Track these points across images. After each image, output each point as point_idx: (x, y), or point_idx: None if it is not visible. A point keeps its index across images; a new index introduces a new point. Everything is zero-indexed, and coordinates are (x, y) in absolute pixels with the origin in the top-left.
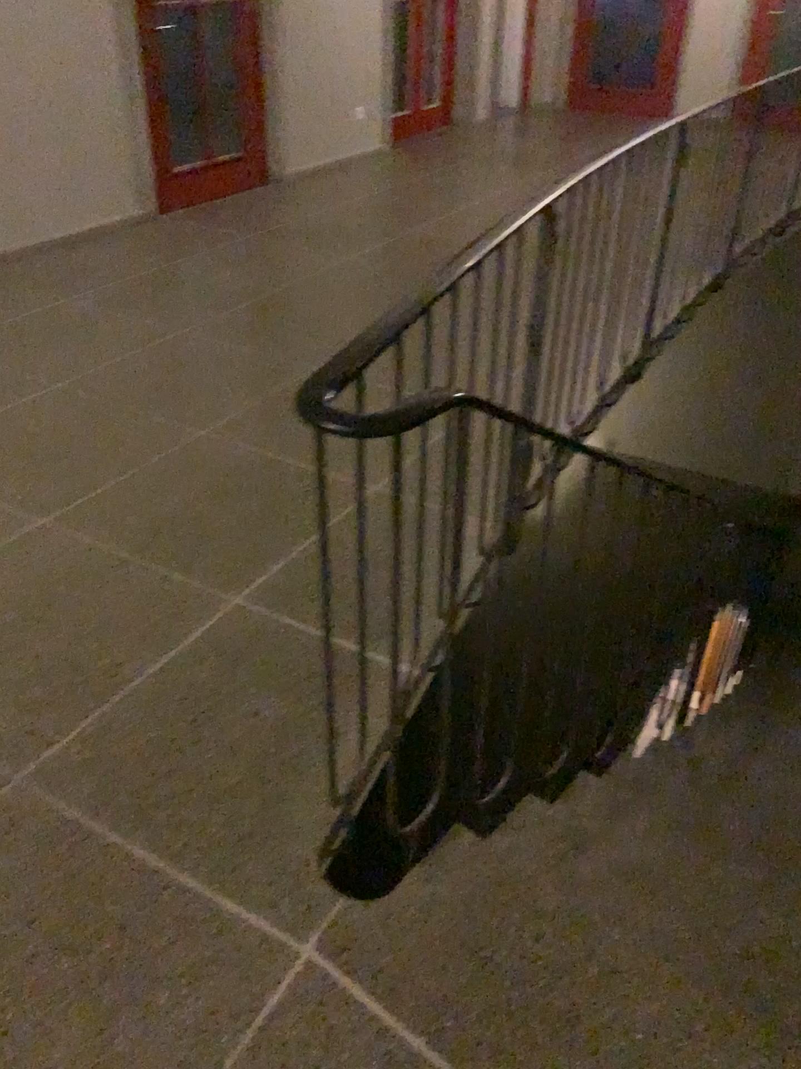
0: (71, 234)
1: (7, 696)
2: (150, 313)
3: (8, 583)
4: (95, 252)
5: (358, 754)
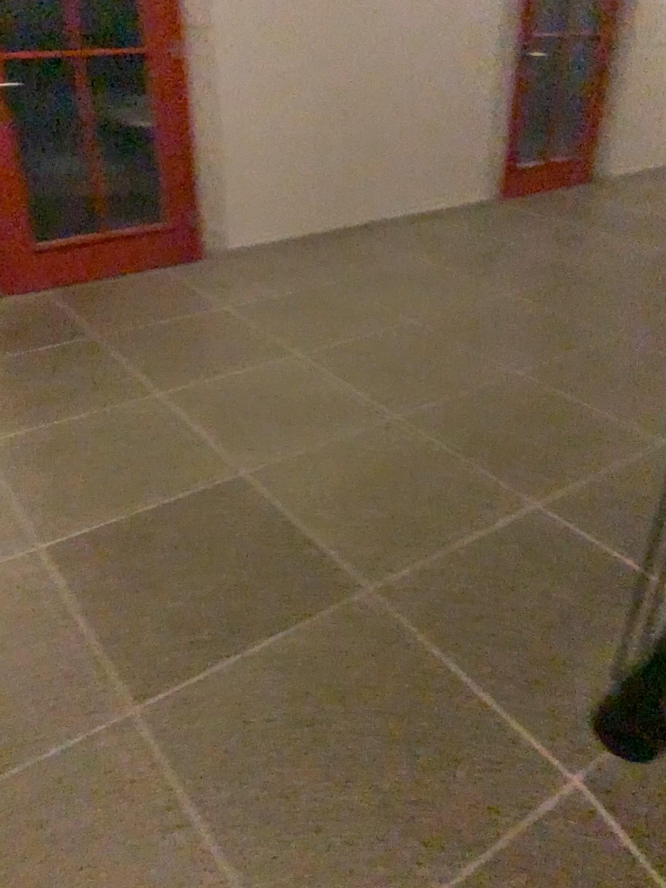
0: (434, 210)
1: (372, 533)
2: (489, 276)
3: (377, 455)
4: (450, 225)
5: (637, 647)
